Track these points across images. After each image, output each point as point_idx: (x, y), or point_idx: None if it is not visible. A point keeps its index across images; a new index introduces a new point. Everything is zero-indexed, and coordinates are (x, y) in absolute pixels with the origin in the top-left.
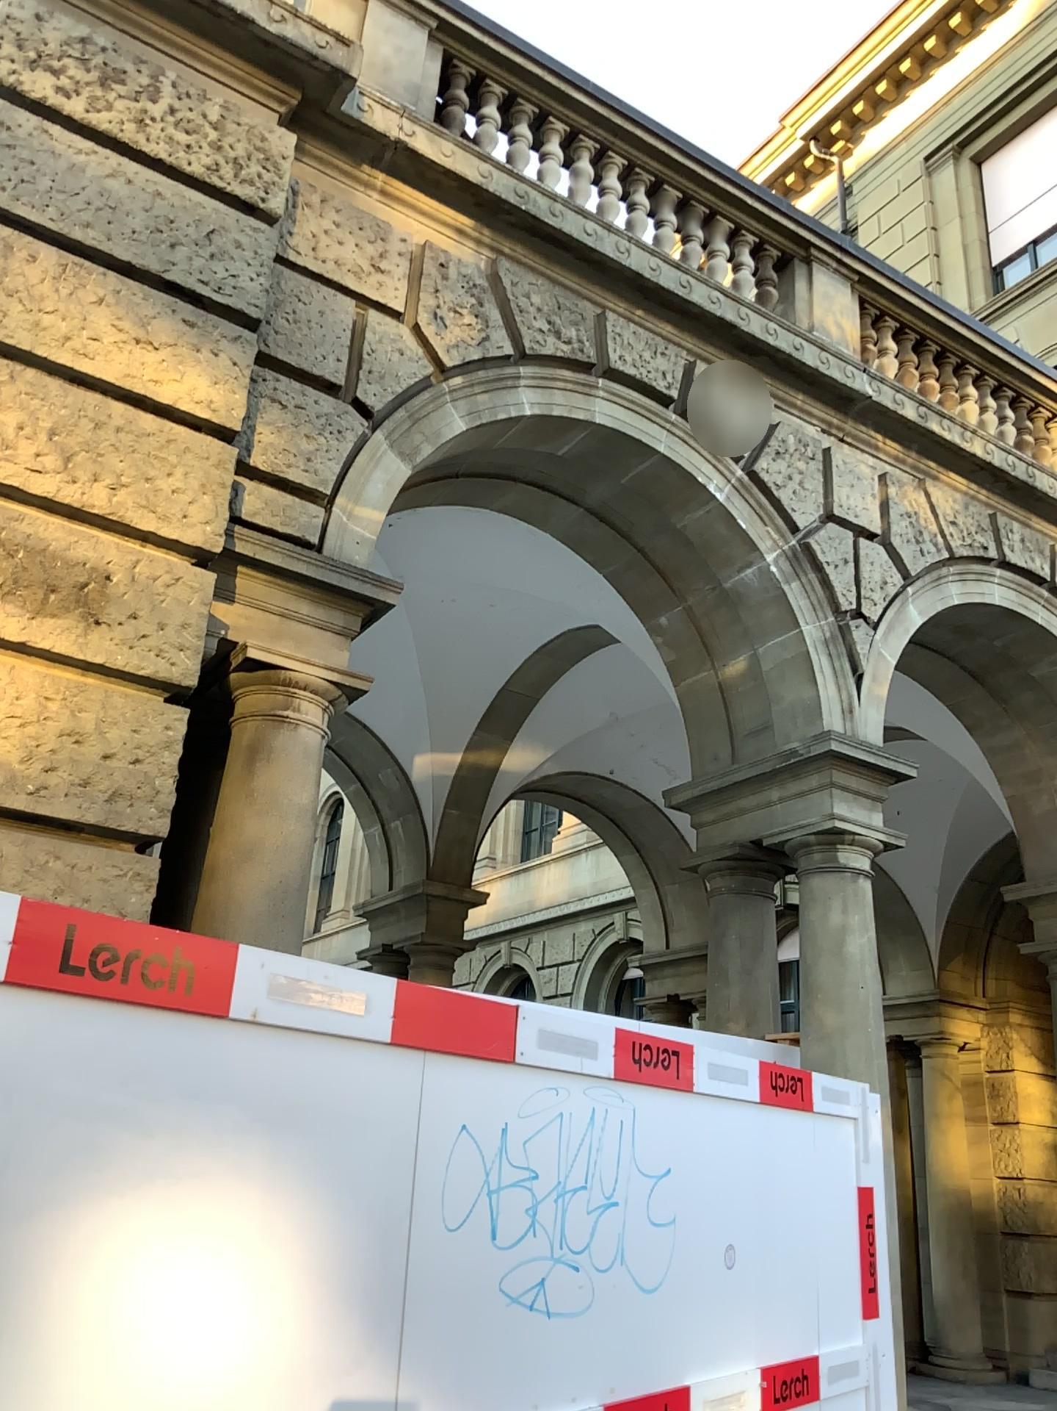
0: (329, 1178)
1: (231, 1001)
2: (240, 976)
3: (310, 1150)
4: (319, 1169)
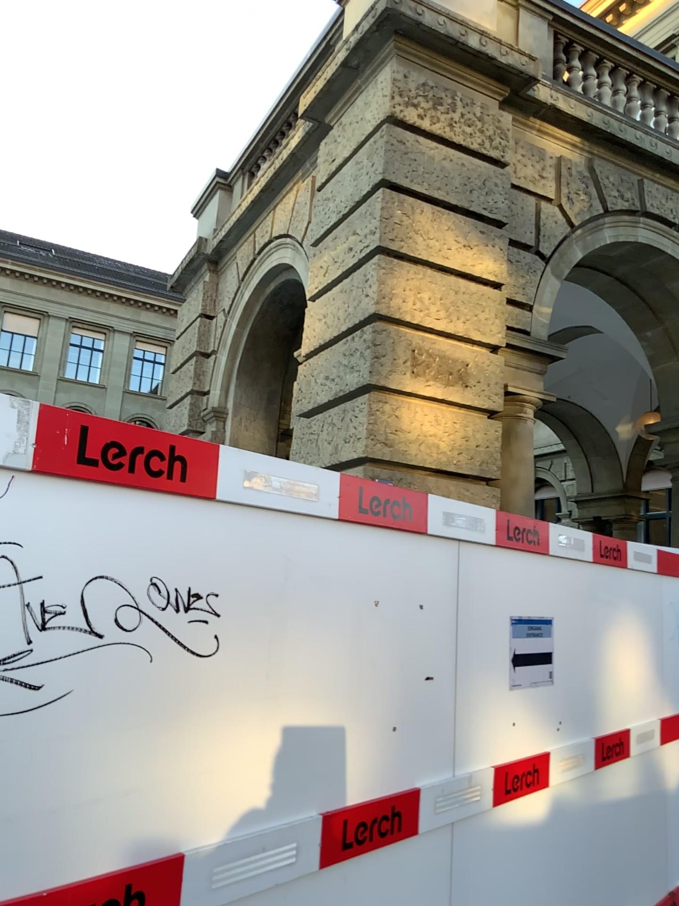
0: (649, 622)
1: (627, 561)
2: (629, 552)
3: (645, 612)
4: (647, 619)
